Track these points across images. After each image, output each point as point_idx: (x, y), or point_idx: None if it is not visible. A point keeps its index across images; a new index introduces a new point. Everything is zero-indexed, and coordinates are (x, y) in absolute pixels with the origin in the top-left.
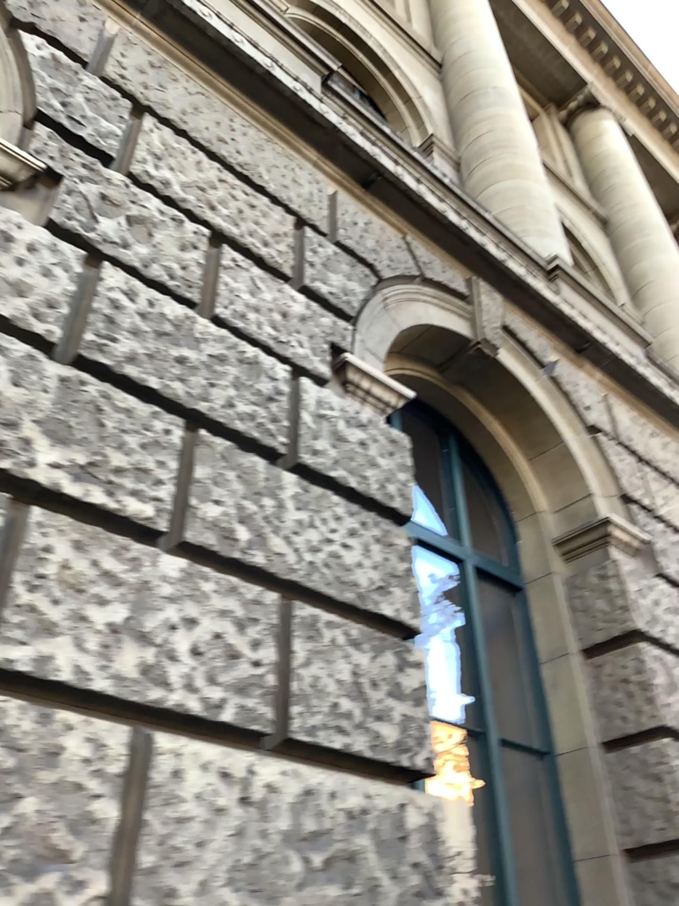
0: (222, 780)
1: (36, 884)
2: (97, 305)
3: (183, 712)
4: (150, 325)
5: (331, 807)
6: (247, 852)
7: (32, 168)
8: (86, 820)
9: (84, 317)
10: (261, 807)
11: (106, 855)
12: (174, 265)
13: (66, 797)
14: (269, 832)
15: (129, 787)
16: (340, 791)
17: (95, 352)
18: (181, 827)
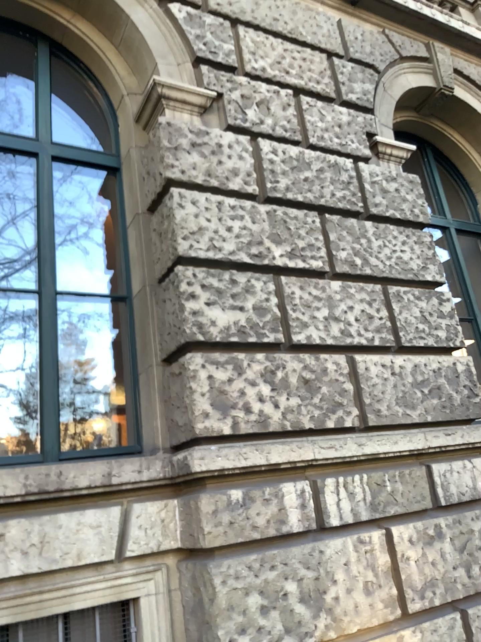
0: (383, 368)
1: (337, 415)
2: (264, 165)
3: (361, 345)
4: (288, 165)
5: (426, 370)
6: (400, 392)
7: (212, 98)
8: (344, 391)
9: (262, 174)
10: (400, 375)
11: (354, 402)
12: (284, 123)
13: (335, 385)
14: (406, 383)
15: (353, 377)
16: (428, 362)
17: (273, 191)
18: (375, 388)
